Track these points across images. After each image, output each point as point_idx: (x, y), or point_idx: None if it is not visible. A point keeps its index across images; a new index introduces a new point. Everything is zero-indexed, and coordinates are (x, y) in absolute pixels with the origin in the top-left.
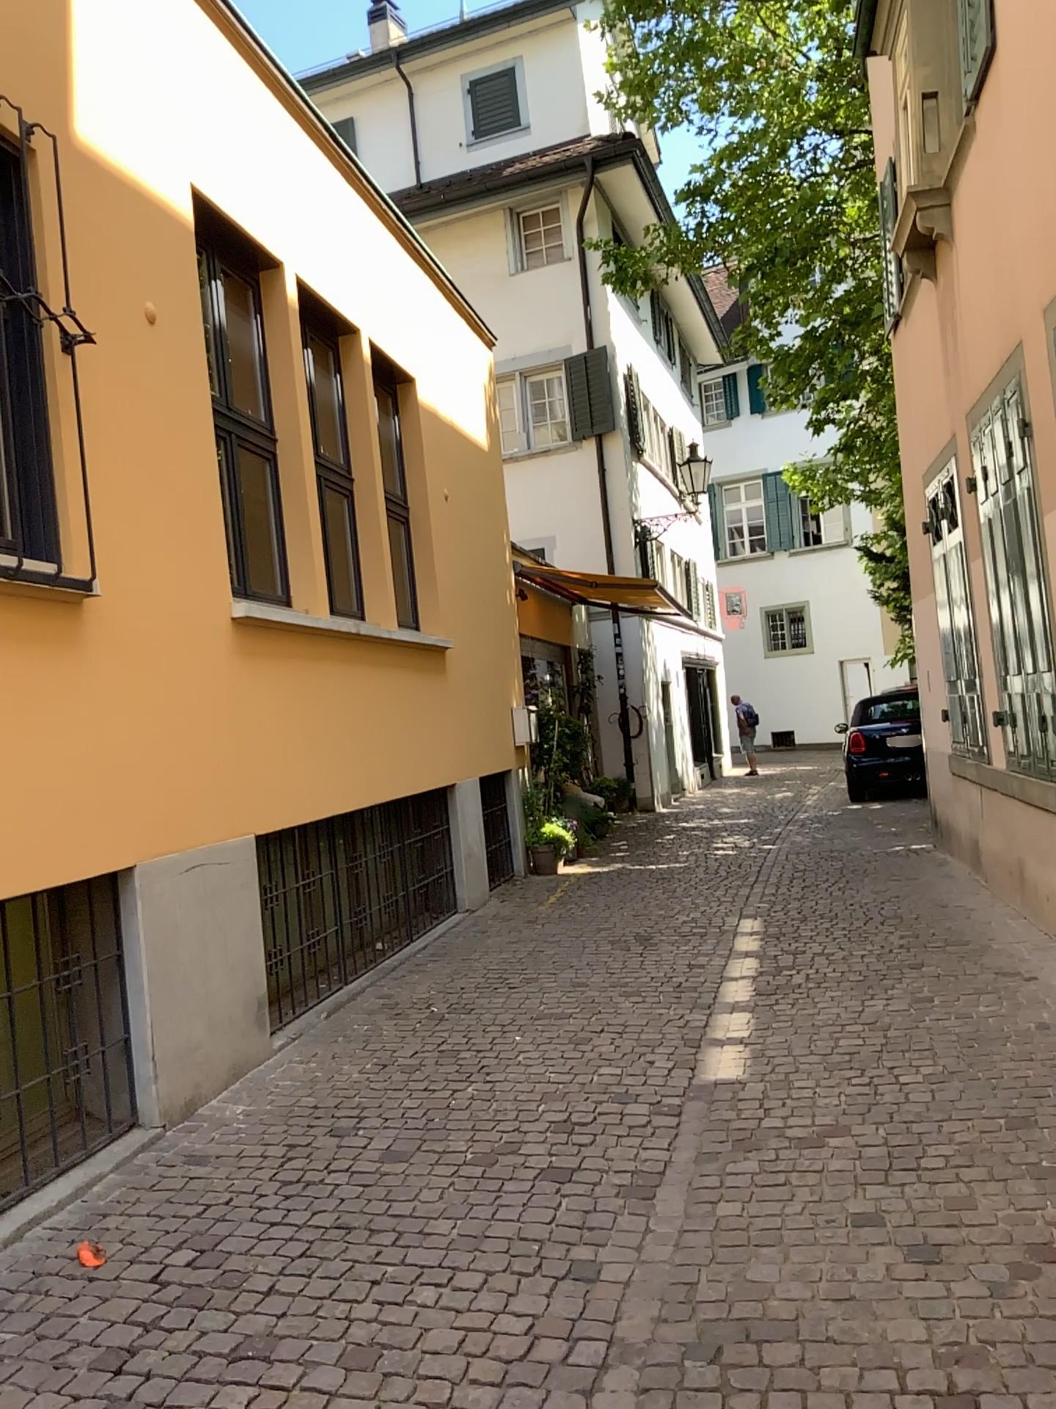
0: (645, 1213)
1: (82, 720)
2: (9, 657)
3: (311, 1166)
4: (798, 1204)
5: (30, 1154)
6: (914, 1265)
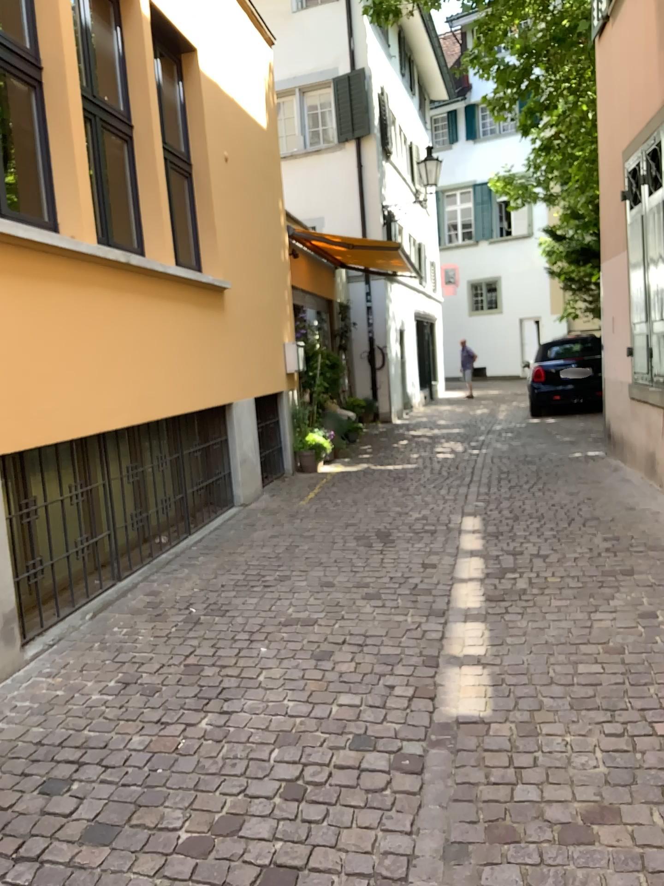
0: None
1: None
2: None
3: None
4: None
5: None
6: None
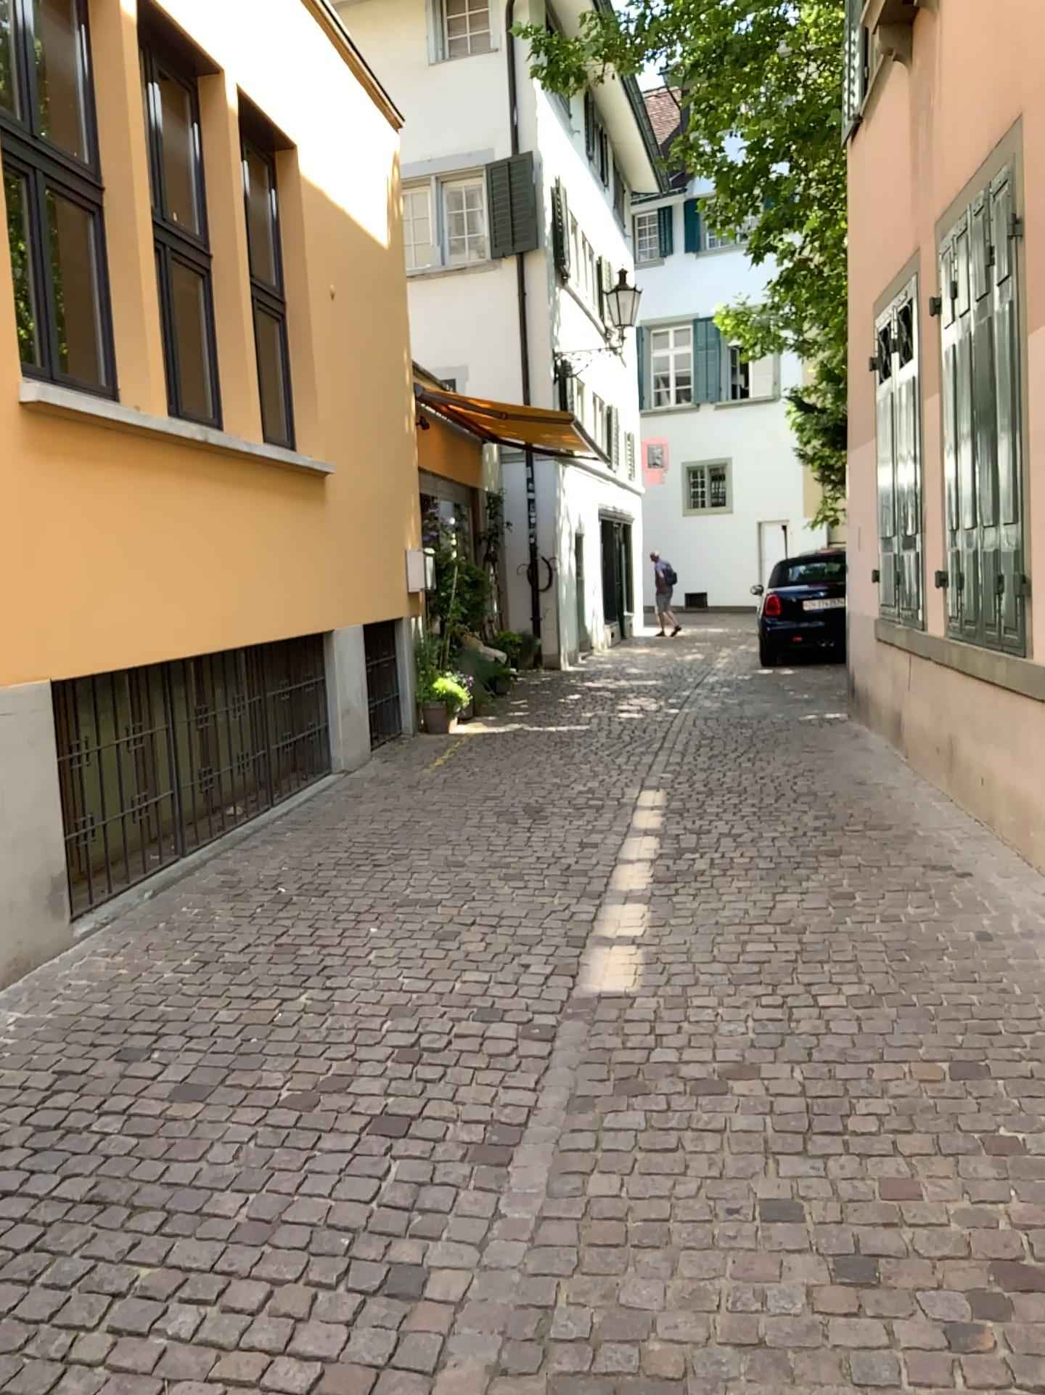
0: (494, 1190)
1: None
2: None
3: (78, 1105)
4: (692, 1184)
5: None
6: (844, 1292)
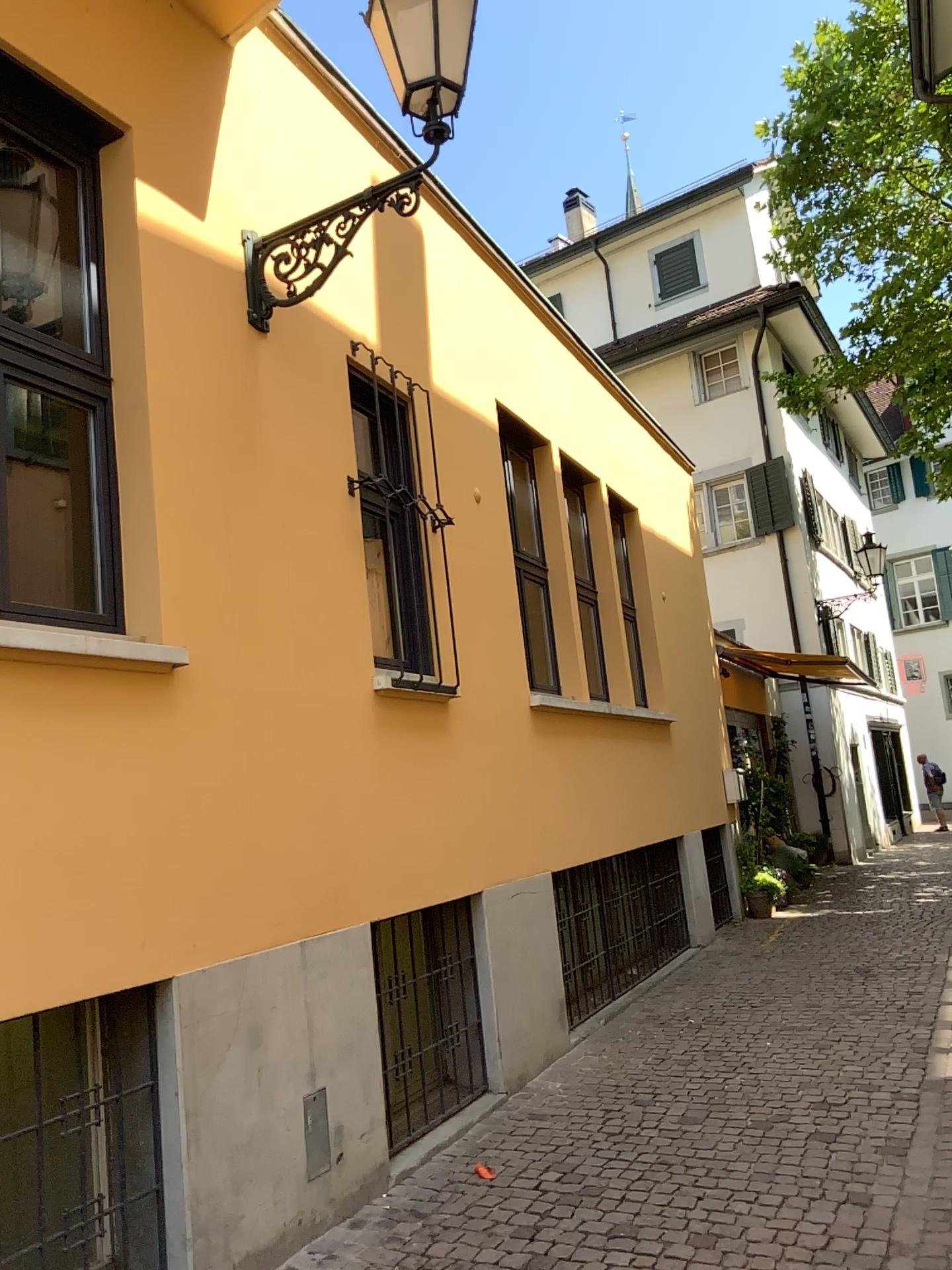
0: (901, 1164)
1: (450, 786)
2: (409, 743)
3: (627, 1123)
4: None
5: (429, 1100)
6: None
